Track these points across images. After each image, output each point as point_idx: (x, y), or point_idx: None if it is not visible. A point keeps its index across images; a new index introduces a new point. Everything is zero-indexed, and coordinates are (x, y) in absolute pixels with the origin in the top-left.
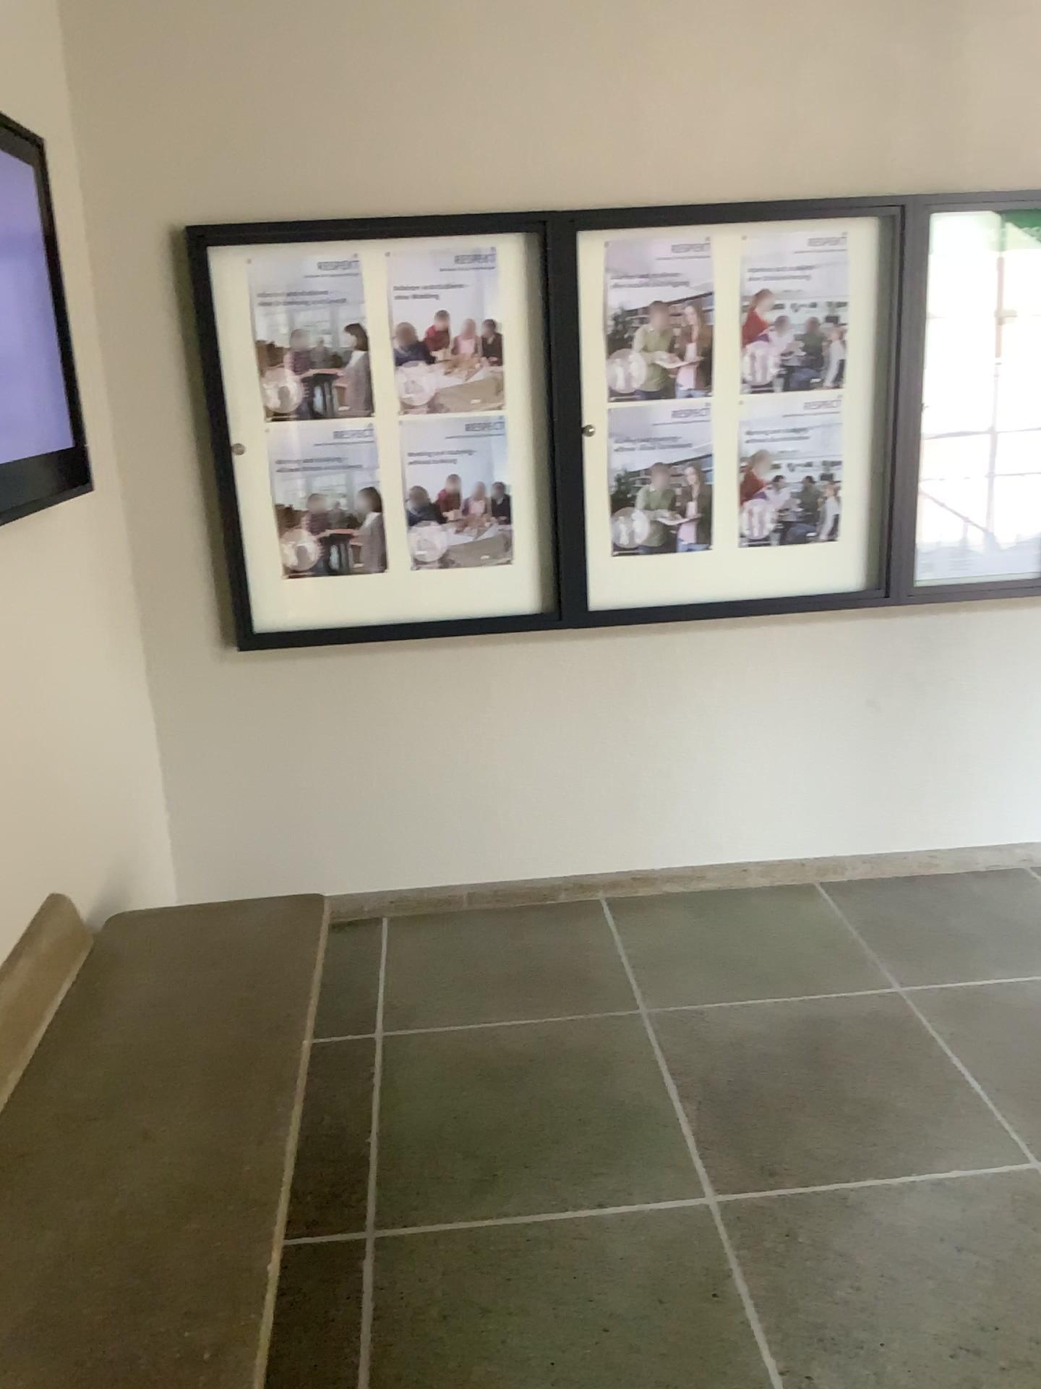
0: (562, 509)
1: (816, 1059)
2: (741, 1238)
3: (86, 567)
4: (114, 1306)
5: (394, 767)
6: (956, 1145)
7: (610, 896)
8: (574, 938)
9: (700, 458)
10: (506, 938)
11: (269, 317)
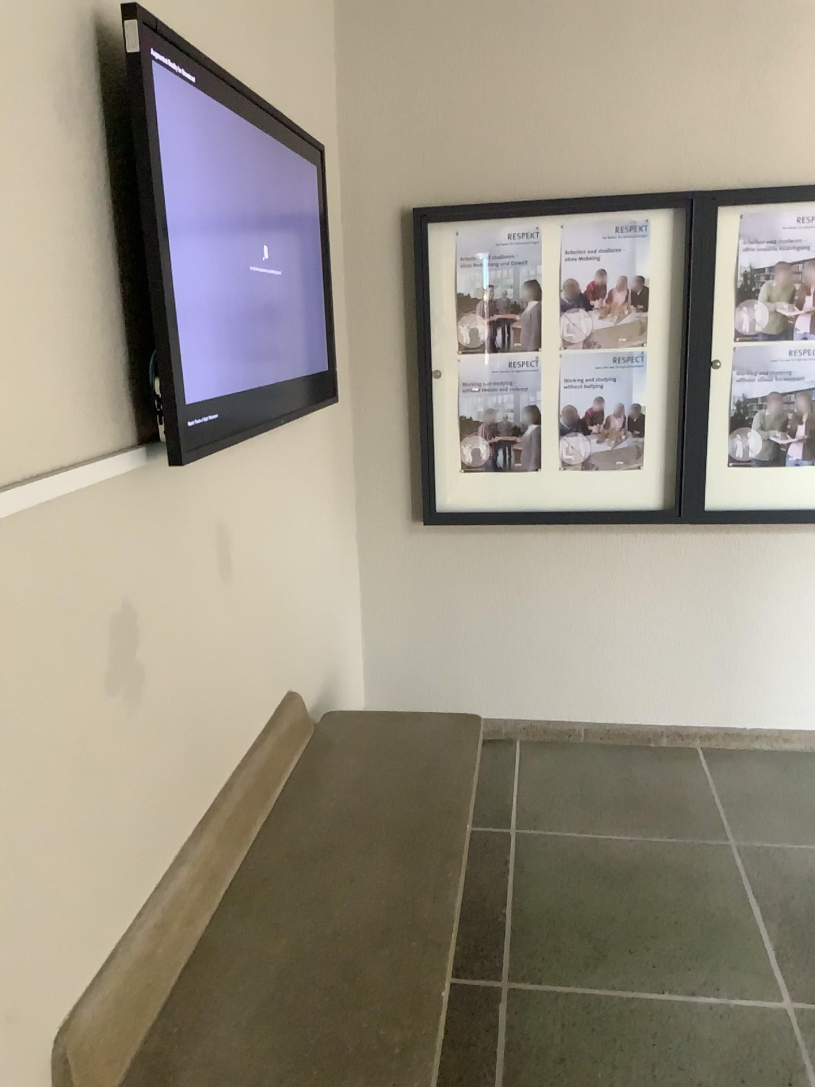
0: (686, 428)
1: None
2: None
3: (326, 456)
4: (332, 1001)
5: (535, 623)
6: None
7: (704, 744)
8: (673, 775)
9: (808, 391)
10: (617, 768)
11: (467, 275)
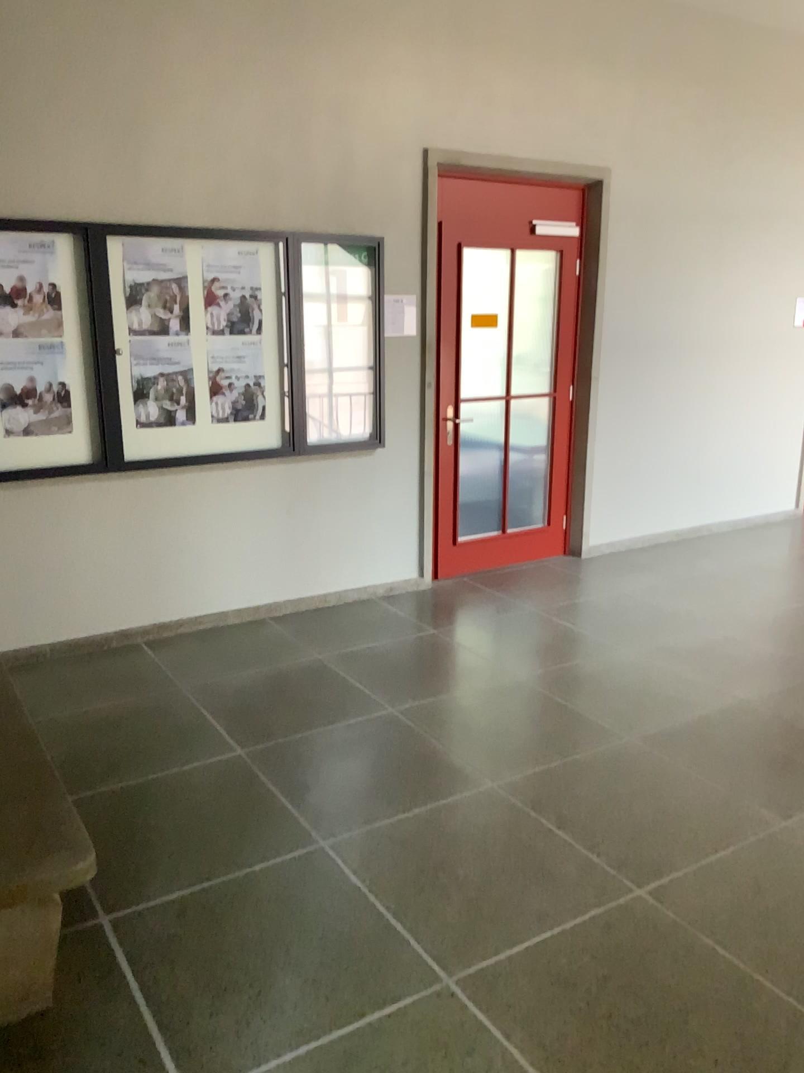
0: (103, 400)
1: (281, 690)
2: (260, 762)
3: None
4: None
5: None
6: (355, 710)
7: (143, 639)
8: (127, 662)
9: (185, 371)
10: (83, 667)
11: None
